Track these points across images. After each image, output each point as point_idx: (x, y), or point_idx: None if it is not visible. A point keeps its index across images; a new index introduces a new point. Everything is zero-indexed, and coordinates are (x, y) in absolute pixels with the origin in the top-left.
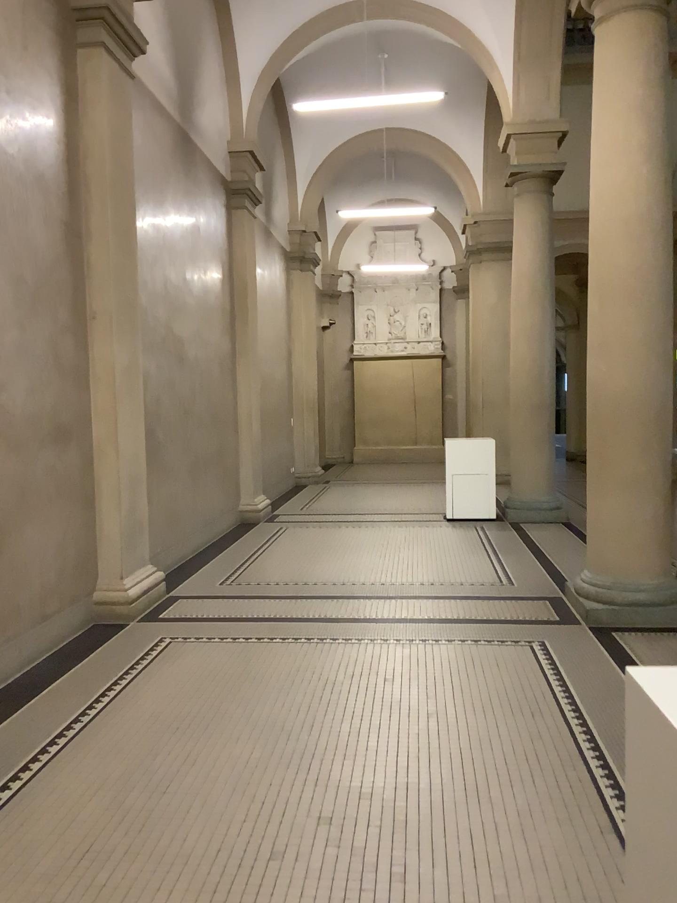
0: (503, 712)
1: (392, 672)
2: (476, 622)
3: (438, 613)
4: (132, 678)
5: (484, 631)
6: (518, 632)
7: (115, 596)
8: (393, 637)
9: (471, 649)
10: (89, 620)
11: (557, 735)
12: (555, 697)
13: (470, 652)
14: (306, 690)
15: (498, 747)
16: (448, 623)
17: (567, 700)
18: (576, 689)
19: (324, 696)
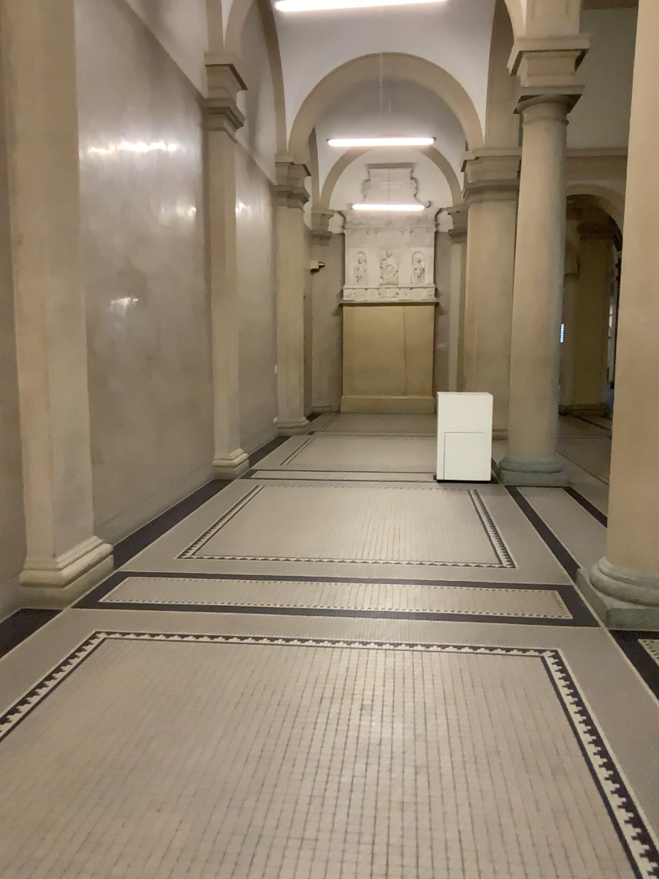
0: (515, 768)
1: (371, 696)
2: (474, 622)
3: (429, 608)
4: (44, 696)
5: (485, 635)
6: (526, 638)
7: (51, 573)
8: (375, 640)
9: (470, 662)
10: (13, 606)
11: (591, 815)
12: (580, 745)
13: (468, 665)
14: (261, 723)
15: (513, 835)
16: (441, 622)
17: (597, 751)
18: (608, 733)
19: (283, 735)
